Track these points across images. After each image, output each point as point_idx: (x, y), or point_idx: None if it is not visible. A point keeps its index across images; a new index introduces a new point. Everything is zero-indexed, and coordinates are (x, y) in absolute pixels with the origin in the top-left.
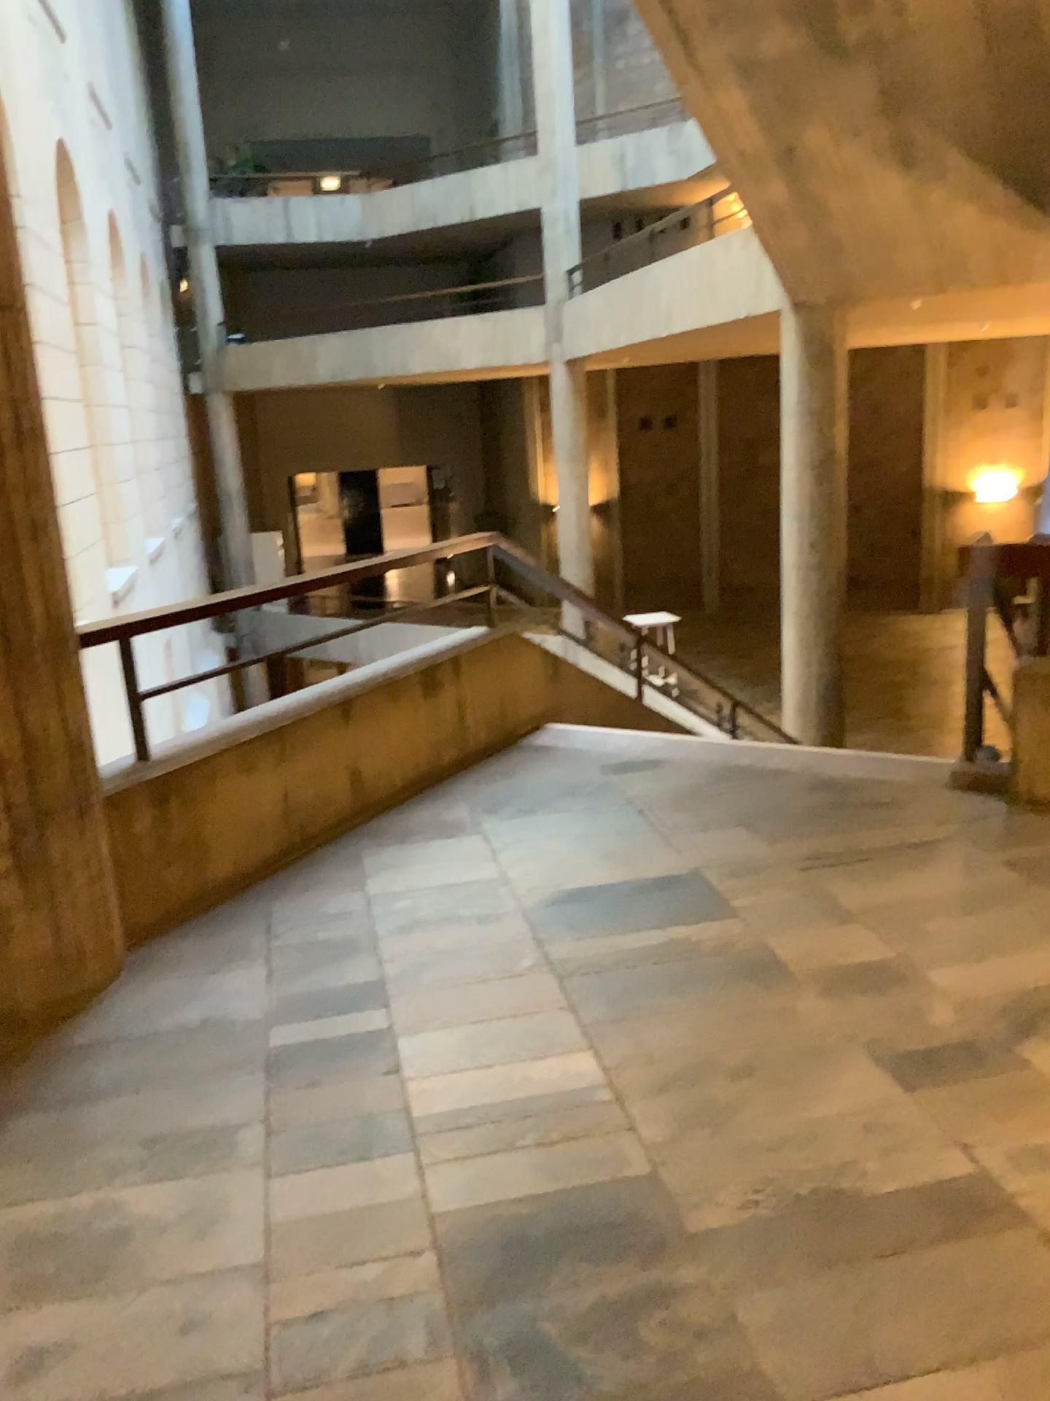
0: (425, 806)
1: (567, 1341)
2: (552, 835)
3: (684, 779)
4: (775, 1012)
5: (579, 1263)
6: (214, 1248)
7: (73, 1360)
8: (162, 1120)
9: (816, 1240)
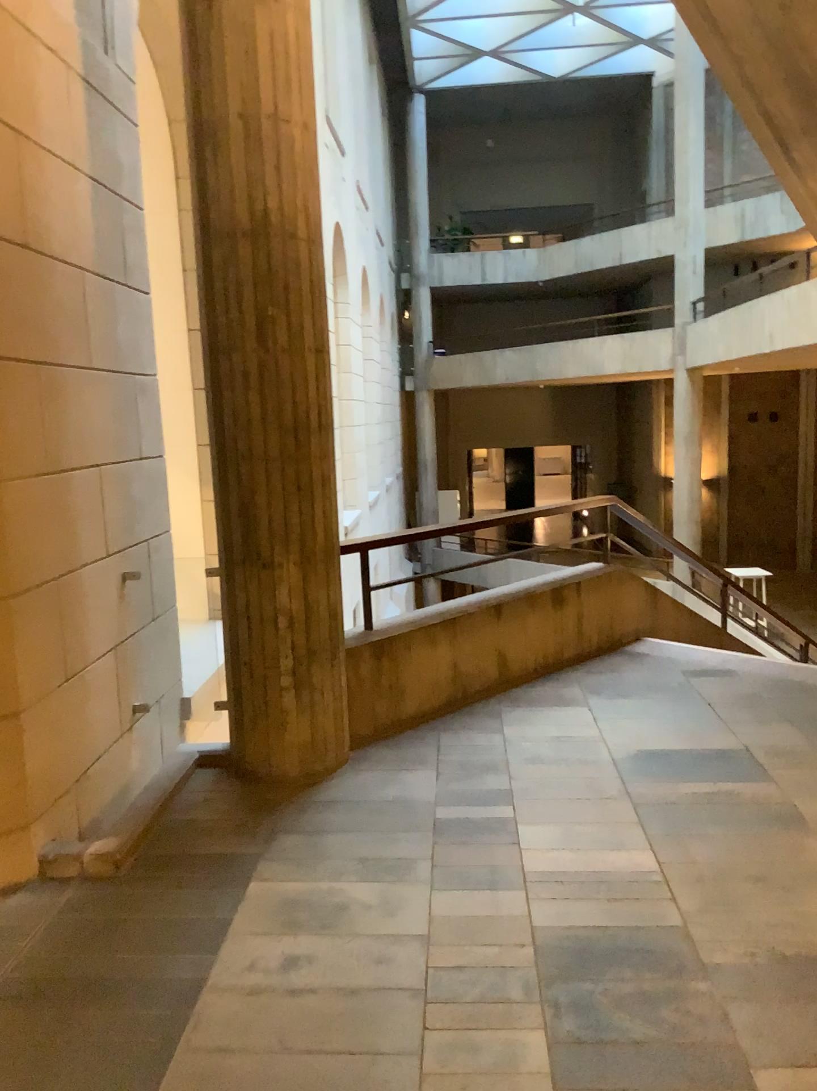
0: (550, 685)
1: (612, 1005)
2: (639, 712)
3: (745, 684)
4: (789, 843)
5: (626, 966)
6: (397, 921)
7: (315, 962)
8: (368, 849)
9: (792, 980)
